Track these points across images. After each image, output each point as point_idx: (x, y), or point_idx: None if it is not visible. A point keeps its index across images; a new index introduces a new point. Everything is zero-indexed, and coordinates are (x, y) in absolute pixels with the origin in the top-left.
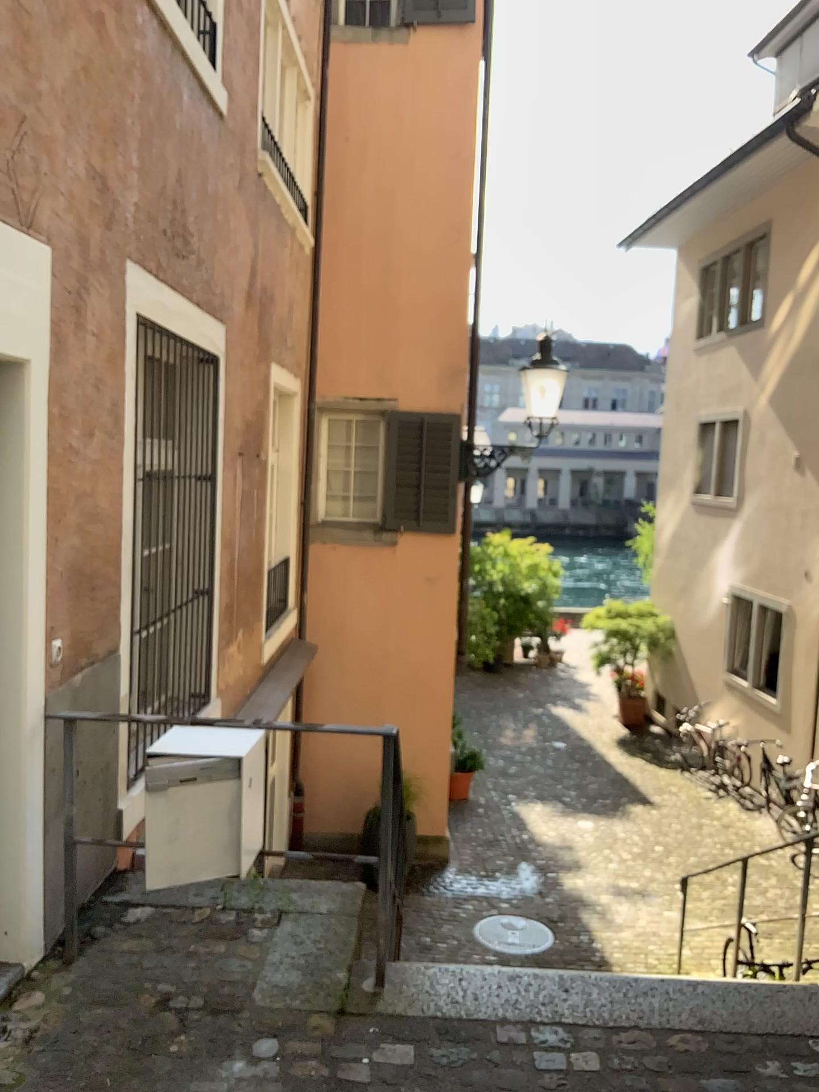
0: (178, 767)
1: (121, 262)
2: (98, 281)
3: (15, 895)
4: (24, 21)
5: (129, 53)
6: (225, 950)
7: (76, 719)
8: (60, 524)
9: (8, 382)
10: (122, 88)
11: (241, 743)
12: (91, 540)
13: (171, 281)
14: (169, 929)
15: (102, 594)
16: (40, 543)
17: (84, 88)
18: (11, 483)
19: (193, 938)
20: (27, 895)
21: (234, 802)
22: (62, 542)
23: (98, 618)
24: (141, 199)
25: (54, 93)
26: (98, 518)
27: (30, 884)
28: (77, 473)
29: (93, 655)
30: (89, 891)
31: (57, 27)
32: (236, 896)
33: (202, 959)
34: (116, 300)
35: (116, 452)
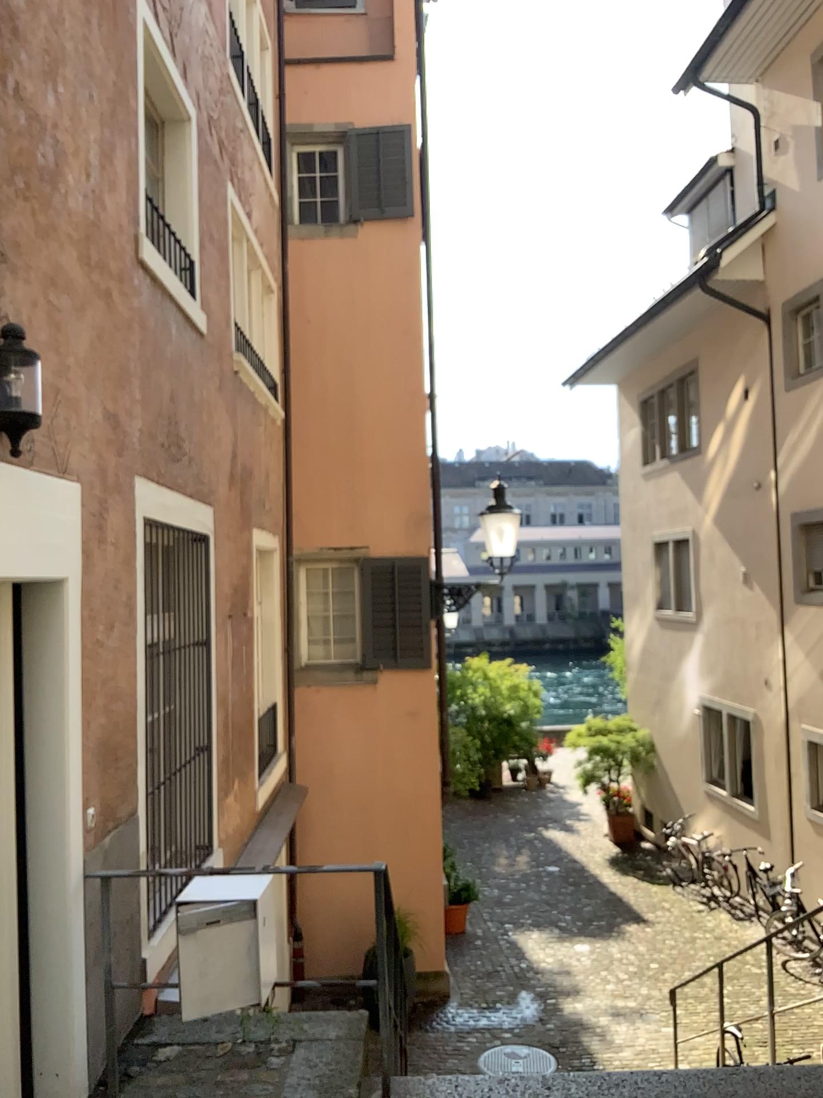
0: (204, 909)
1: (131, 480)
2: (114, 499)
3: (63, 1039)
4: (60, 321)
5: (131, 312)
6: (248, 1077)
7: (106, 876)
8: (91, 707)
9: (51, 596)
10: (127, 342)
11: (255, 885)
12: (114, 716)
13: (168, 484)
14: (196, 1062)
15: (124, 762)
16: (79, 726)
17: (101, 354)
18: (54, 678)
19: (218, 1069)
20: (73, 1038)
21: (252, 937)
22: (93, 721)
23: (121, 784)
24: (143, 423)
25: (81, 365)
26: (119, 697)
27: (75, 1028)
28: (103, 661)
29: (118, 818)
30: (121, 1034)
31: (81, 315)
32: (252, 1029)
33: (228, 1086)
34: (128, 512)
35: (131, 639)
